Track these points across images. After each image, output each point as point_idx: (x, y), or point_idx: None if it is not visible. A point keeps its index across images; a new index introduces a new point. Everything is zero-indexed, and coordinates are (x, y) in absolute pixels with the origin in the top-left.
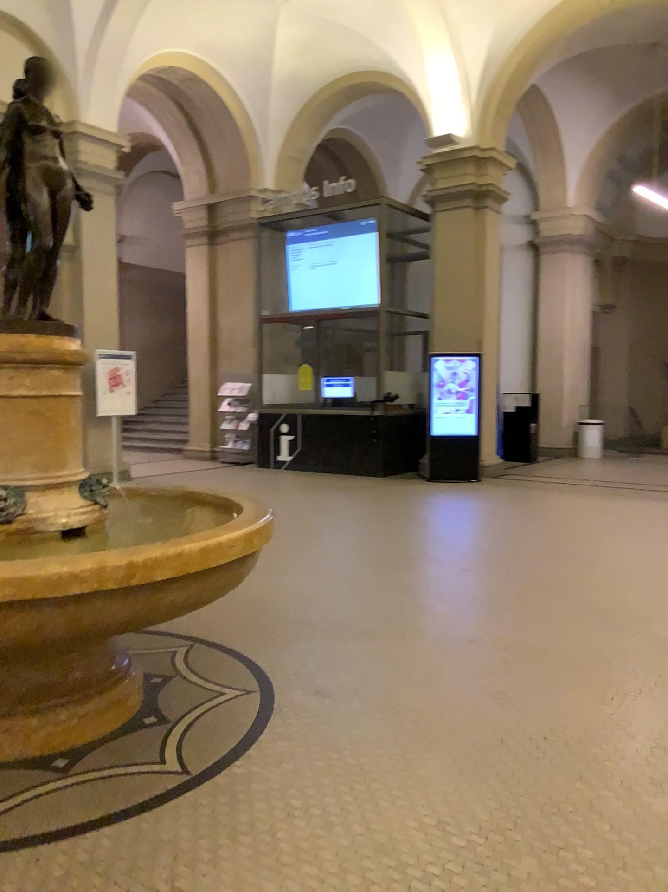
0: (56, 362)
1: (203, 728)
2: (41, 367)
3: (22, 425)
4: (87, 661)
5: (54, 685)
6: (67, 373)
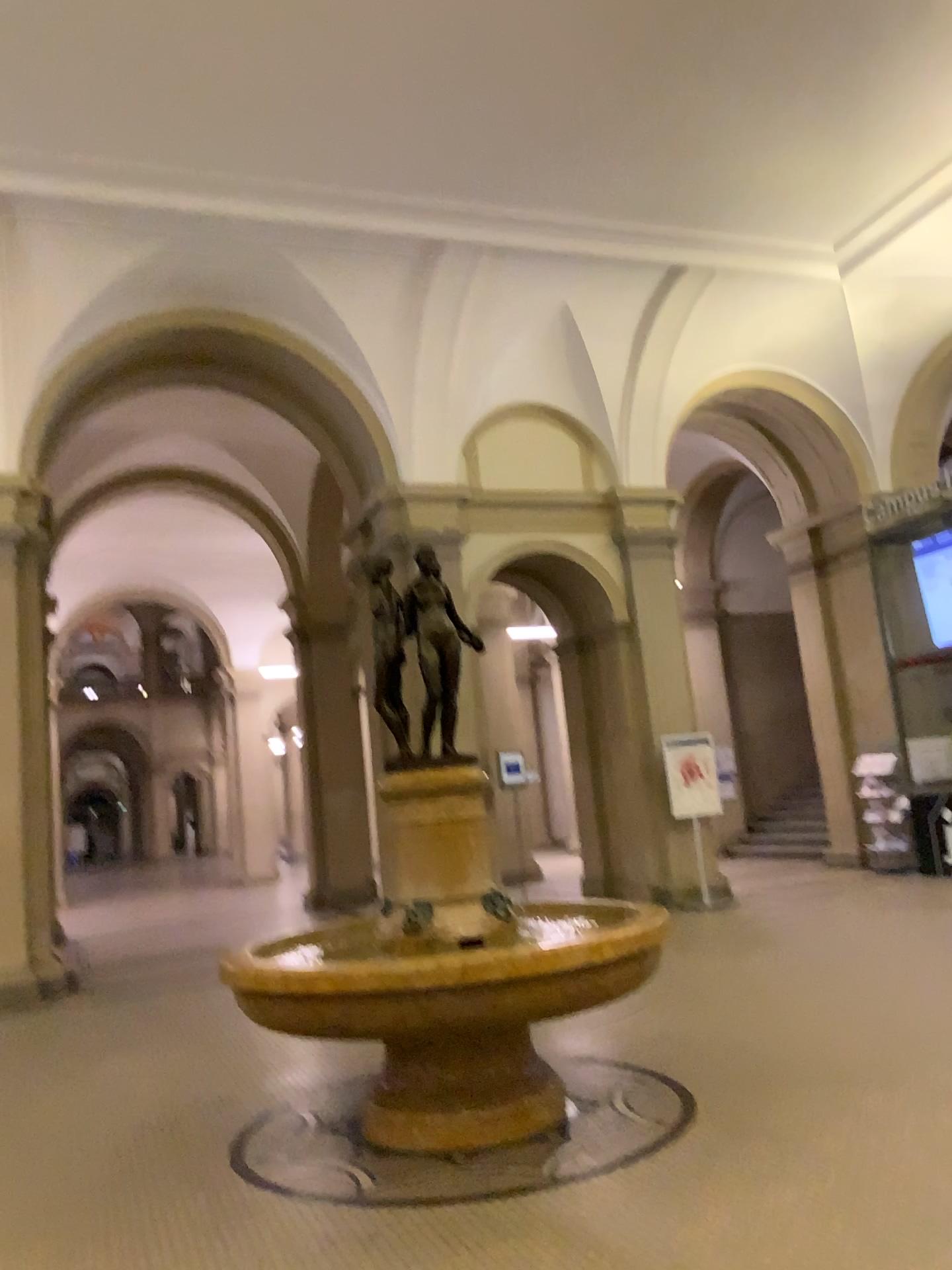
0: (458, 790)
1: (595, 1140)
2: (445, 796)
3: (433, 847)
4: (495, 1064)
5: (468, 1084)
6: (469, 798)
